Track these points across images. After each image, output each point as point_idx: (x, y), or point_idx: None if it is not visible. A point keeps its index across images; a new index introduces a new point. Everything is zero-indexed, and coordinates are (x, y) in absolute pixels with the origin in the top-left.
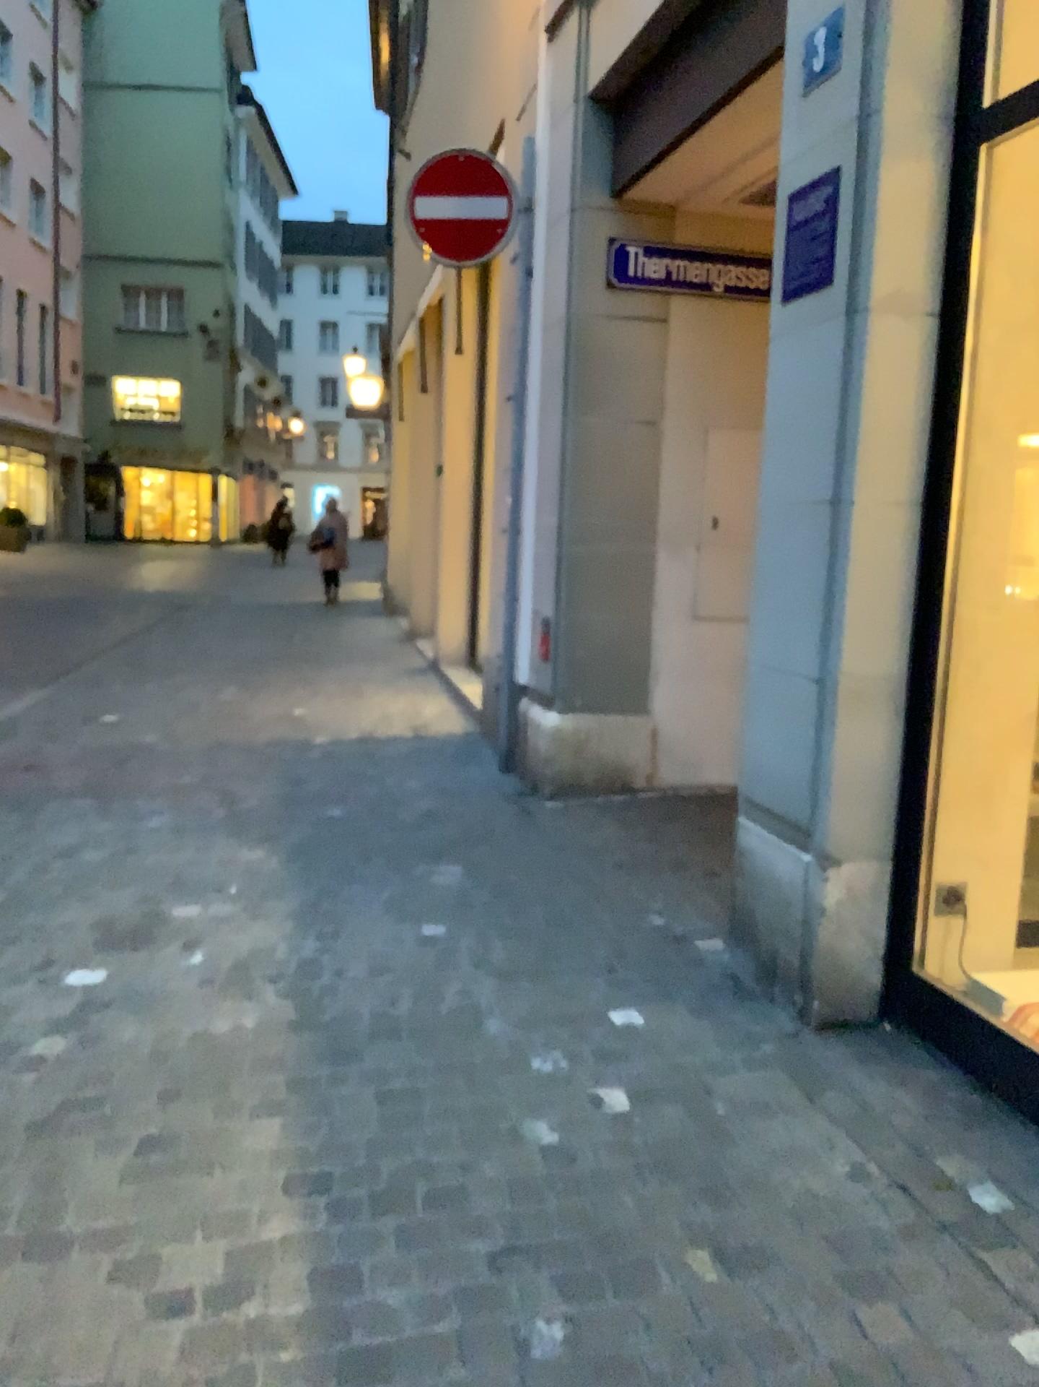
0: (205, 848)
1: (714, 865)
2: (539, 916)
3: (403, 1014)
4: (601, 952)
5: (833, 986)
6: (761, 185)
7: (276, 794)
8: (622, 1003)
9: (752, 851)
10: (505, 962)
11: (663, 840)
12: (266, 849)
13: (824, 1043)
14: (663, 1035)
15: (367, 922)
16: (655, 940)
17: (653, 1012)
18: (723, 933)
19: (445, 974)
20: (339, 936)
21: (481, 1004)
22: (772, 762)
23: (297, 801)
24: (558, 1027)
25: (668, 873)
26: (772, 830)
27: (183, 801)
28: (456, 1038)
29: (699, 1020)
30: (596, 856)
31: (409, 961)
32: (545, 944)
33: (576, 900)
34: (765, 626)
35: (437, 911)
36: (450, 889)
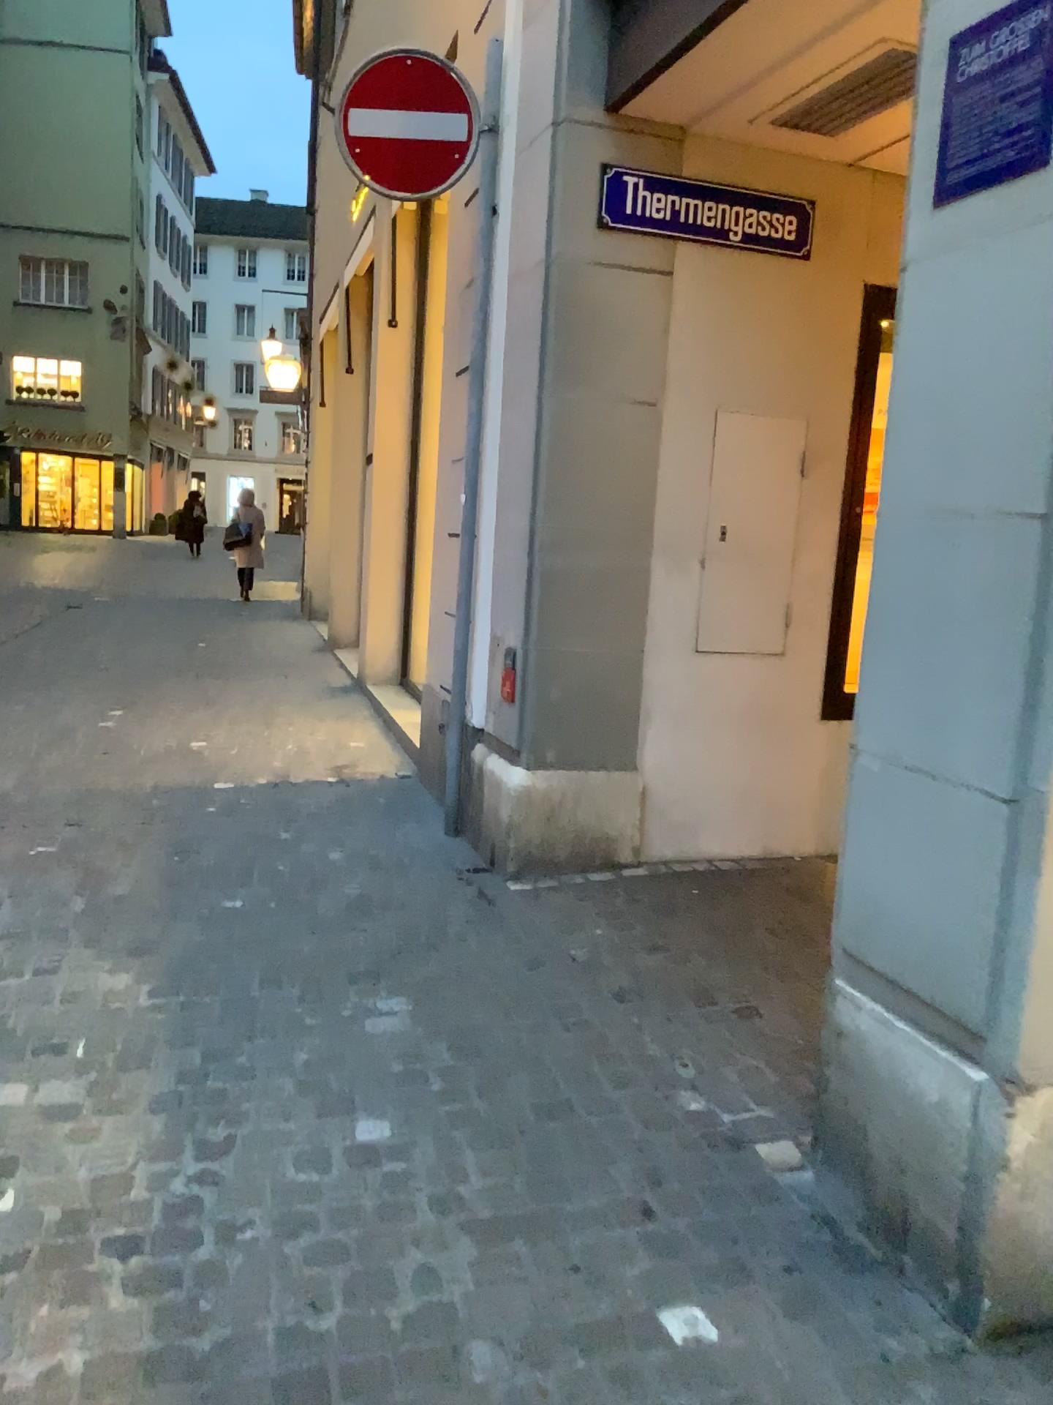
0: (49, 969)
1: (744, 993)
2: (525, 1097)
3: (332, 1336)
4: (625, 1170)
5: (1017, 1282)
6: (813, 91)
7: (157, 876)
8: (677, 1292)
9: (865, 1039)
10: (486, 1199)
11: (670, 950)
12: (137, 970)
13: (1013, 1383)
14: (756, 1374)
15: (274, 1116)
16: (697, 1143)
17: (727, 1310)
18: (789, 1126)
19: (397, 1229)
20: (233, 1146)
21: (458, 1303)
22: (901, 909)
23: (184, 885)
24: (585, 1358)
25: (689, 1008)
26: (900, 1013)
27: (30, 887)
28: (422, 1395)
29: (802, 1329)
30: (588, 980)
31: (339, 1202)
32: (540, 1156)
33: (573, 1063)
34: (894, 702)
35: (378, 1090)
36: (393, 1046)
